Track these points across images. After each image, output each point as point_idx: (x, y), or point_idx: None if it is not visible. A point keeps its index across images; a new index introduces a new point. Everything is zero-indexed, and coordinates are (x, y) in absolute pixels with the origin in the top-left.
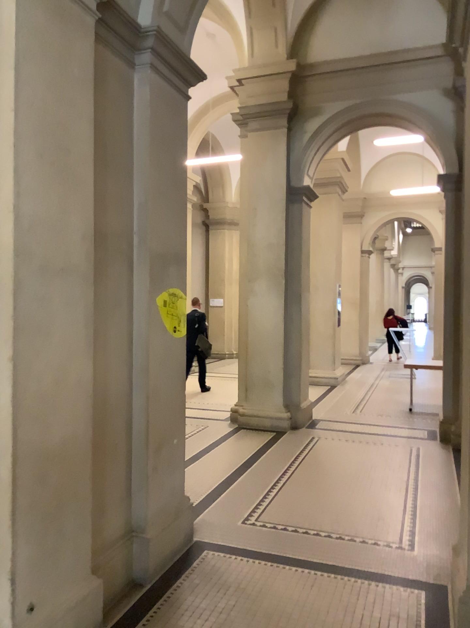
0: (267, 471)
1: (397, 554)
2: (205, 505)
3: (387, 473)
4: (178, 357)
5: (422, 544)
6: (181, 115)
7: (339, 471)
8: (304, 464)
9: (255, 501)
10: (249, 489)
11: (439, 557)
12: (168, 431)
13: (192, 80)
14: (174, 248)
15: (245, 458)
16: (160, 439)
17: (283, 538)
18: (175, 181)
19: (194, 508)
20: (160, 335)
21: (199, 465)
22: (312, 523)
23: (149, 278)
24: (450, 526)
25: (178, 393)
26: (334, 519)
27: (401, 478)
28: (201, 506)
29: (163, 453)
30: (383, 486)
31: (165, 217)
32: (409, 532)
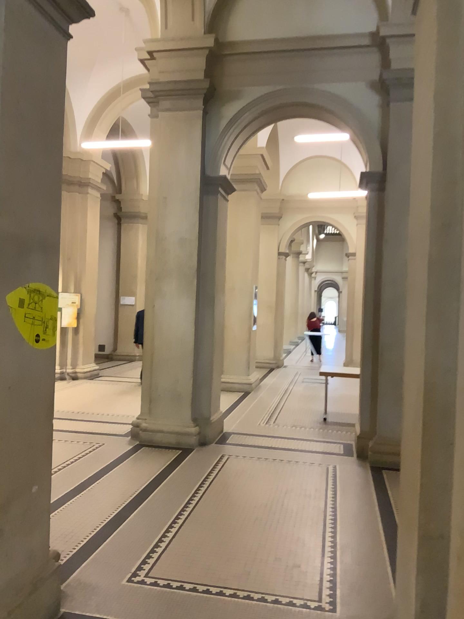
0: (166, 503)
1: (317, 618)
2: (83, 556)
3: (304, 502)
4: (44, 374)
5: (345, 600)
6: (57, 55)
7: (250, 501)
8: (210, 492)
9: (148, 546)
10: (141, 530)
11: (366, 618)
12: (24, 474)
13: (73, 11)
14: (41, 230)
15: (141, 486)
16: (12, 487)
17: (178, 603)
18: (45, 140)
19: (68, 562)
20: (15, 346)
21: (84, 497)
22: (216, 577)
23: (1, 268)
24: (376, 572)
25: (42, 422)
26: (243, 568)
27: (319, 508)
28: (78, 557)
29: (15, 505)
30: (299, 519)
31: (28, 187)
32: (330, 583)
